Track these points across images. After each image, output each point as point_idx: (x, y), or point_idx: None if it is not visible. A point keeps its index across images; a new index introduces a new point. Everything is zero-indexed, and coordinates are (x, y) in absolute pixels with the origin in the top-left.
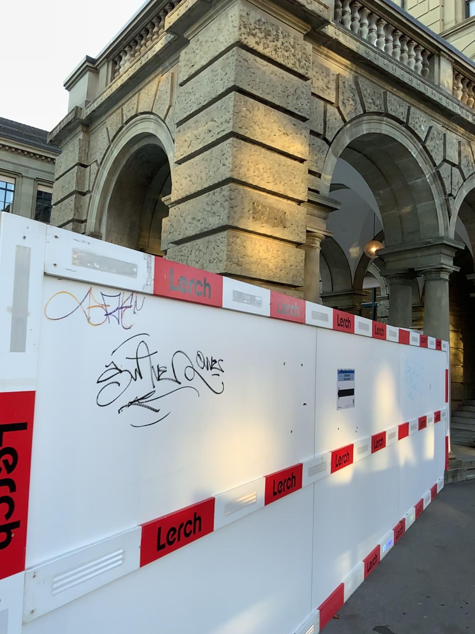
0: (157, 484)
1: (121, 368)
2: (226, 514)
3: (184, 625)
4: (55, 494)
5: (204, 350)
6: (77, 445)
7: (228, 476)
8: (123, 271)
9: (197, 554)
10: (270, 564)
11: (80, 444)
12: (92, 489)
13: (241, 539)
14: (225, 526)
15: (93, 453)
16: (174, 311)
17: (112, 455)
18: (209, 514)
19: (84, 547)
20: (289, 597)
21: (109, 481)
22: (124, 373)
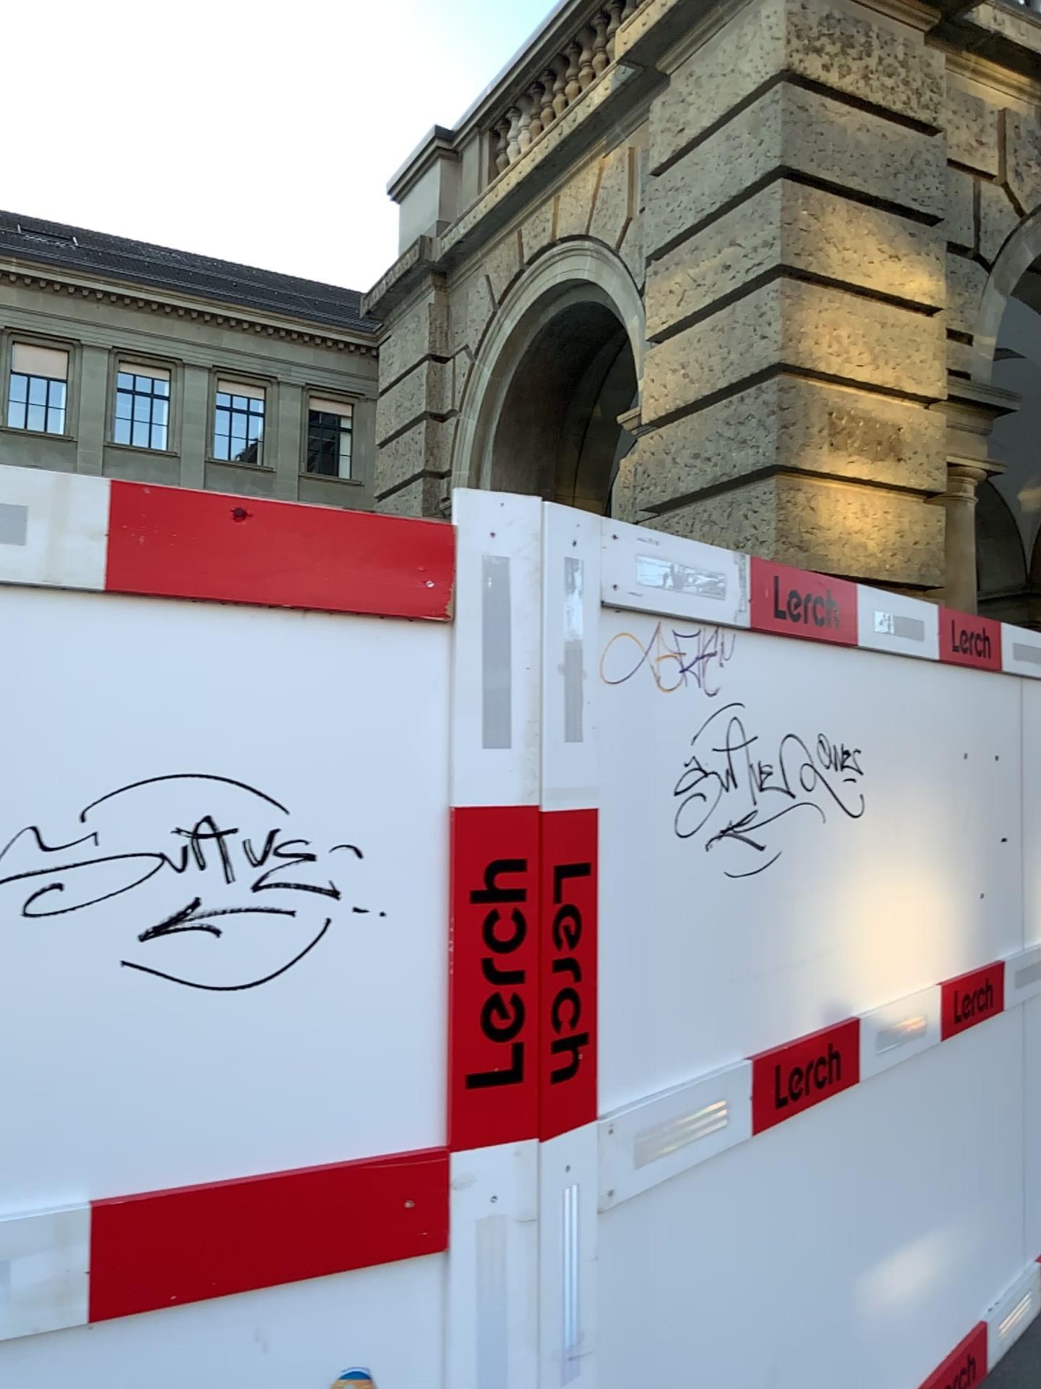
0: (768, 986)
1: (709, 767)
2: (874, 1053)
3: (819, 1254)
4: (628, 992)
5: (830, 731)
6: (654, 907)
7: (876, 979)
8: (708, 588)
9: (832, 1124)
10: (950, 1159)
11: (658, 906)
12: (676, 988)
13: (901, 1104)
14: (872, 1075)
15: (676, 923)
16: (781, 659)
17: (702, 928)
18: (851, 1050)
19: (672, 1090)
20: (985, 1230)
21: (700, 975)
22: (713, 776)
